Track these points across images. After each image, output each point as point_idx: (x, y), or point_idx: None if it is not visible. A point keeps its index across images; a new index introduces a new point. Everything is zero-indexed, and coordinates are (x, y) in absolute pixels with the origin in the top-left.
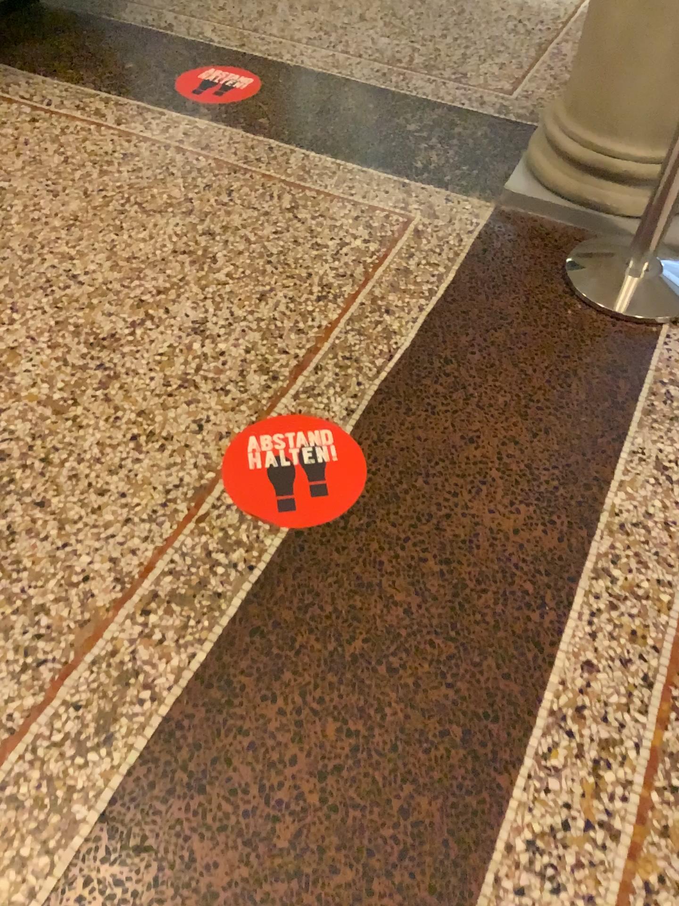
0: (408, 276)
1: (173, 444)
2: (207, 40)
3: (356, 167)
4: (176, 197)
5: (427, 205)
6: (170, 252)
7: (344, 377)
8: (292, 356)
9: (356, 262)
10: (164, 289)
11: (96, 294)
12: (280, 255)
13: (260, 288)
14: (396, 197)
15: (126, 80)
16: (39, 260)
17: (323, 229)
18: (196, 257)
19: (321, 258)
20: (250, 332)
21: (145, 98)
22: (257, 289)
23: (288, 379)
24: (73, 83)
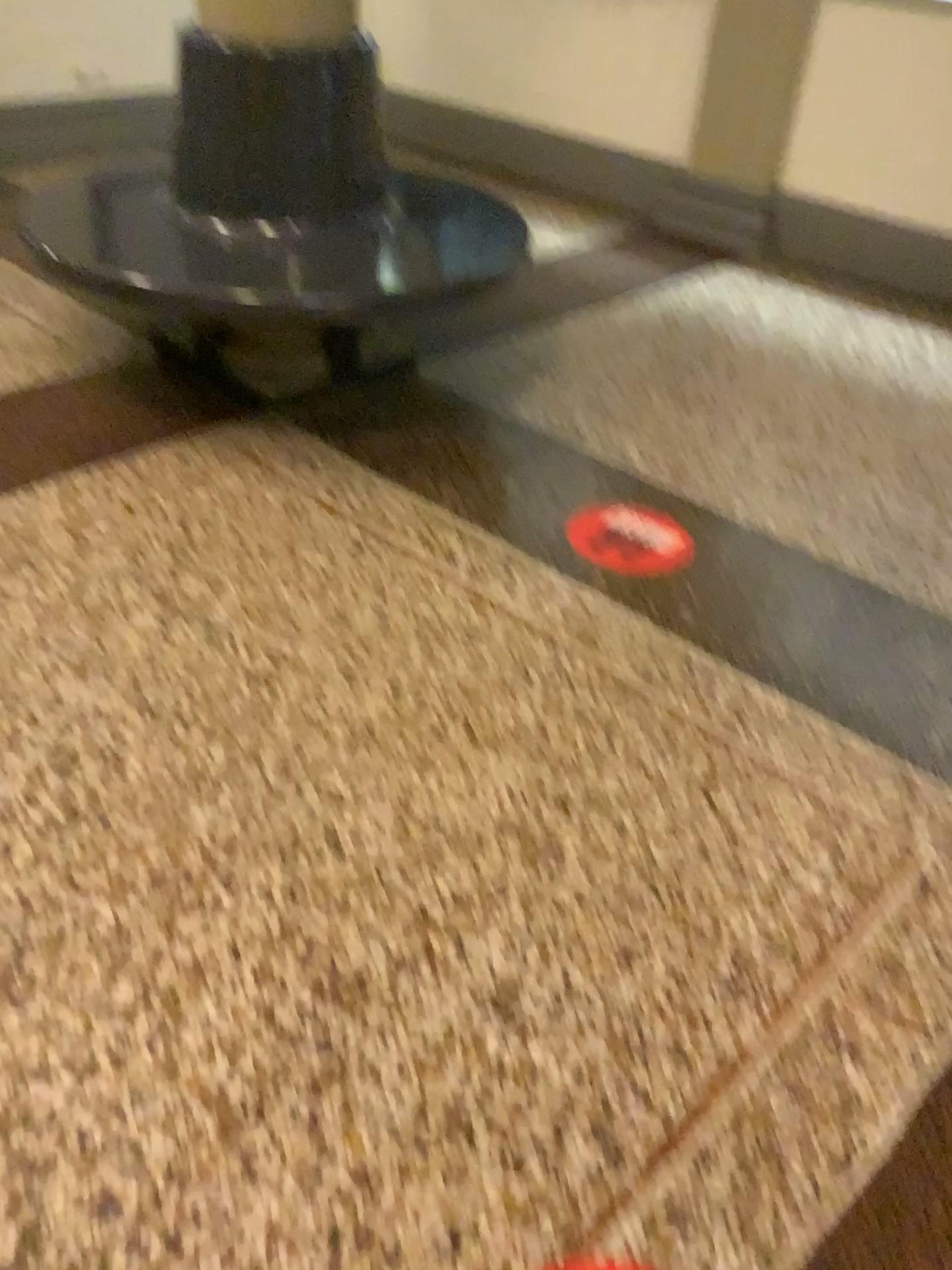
0: (899, 976)
1: (400, 1264)
2: (630, 462)
3: (828, 722)
4: (527, 717)
5: (947, 825)
6: (494, 822)
7: (750, 1191)
8: (658, 1108)
9: (806, 920)
10: (467, 895)
11: (357, 878)
12: (674, 873)
13: (627, 934)
14: (892, 796)
15: (501, 503)
16: (292, 787)
17: (755, 834)
18: (533, 841)
19: (743, 897)
20: (593, 1029)
21: (520, 537)
22: (622, 934)
23: (642, 1164)
24: (427, 495)
